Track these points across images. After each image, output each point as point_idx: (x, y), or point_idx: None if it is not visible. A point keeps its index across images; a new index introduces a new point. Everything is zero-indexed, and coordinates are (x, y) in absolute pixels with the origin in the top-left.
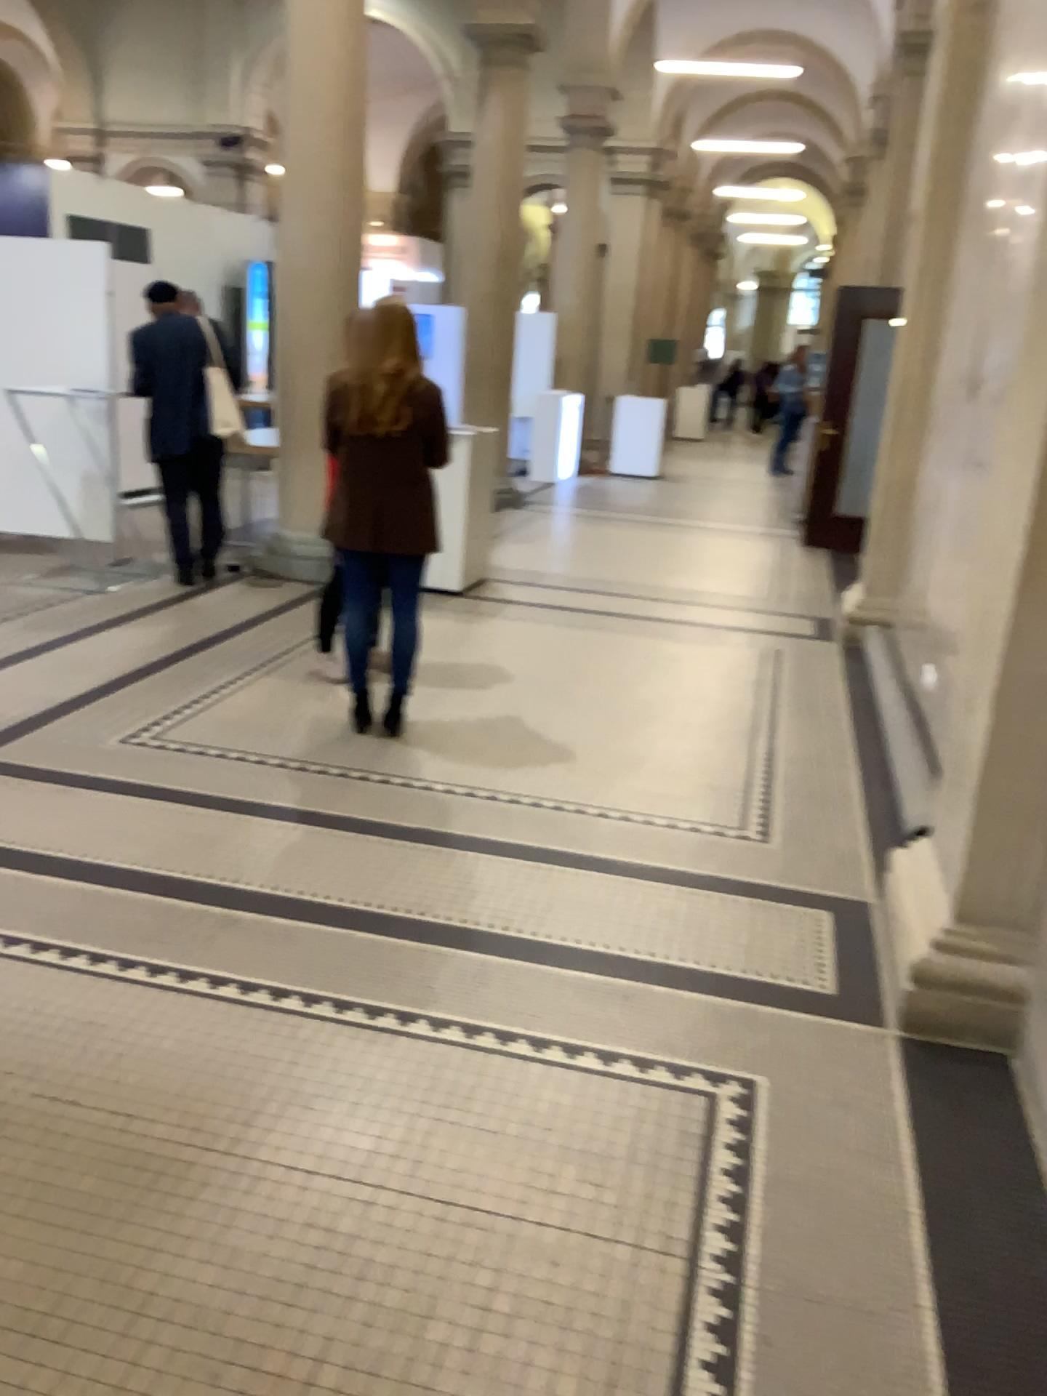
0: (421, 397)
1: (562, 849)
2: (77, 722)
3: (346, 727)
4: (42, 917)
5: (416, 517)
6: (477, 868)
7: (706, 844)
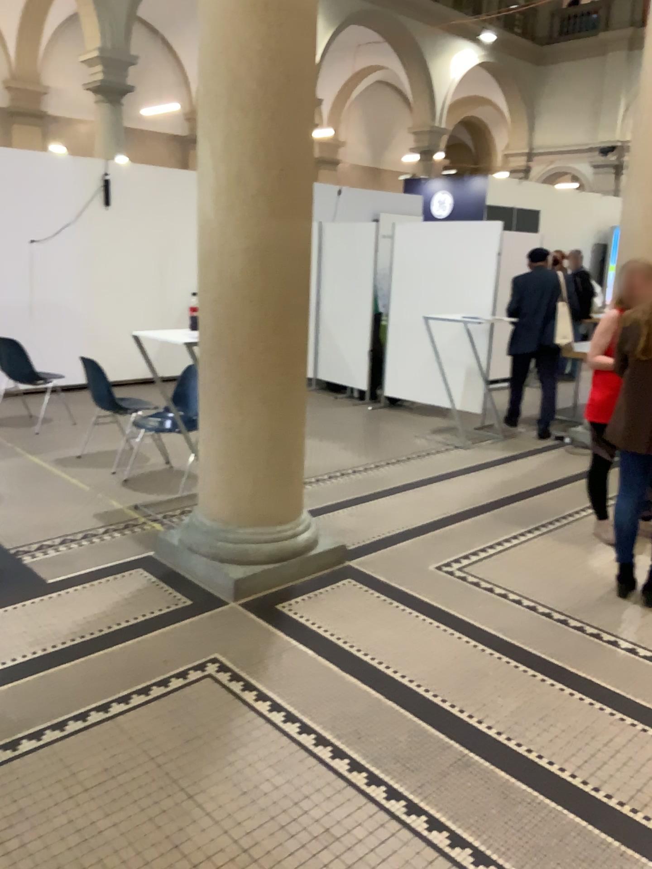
0: None
1: None
2: (412, 545)
3: (606, 588)
4: (329, 710)
5: None
6: None
7: None
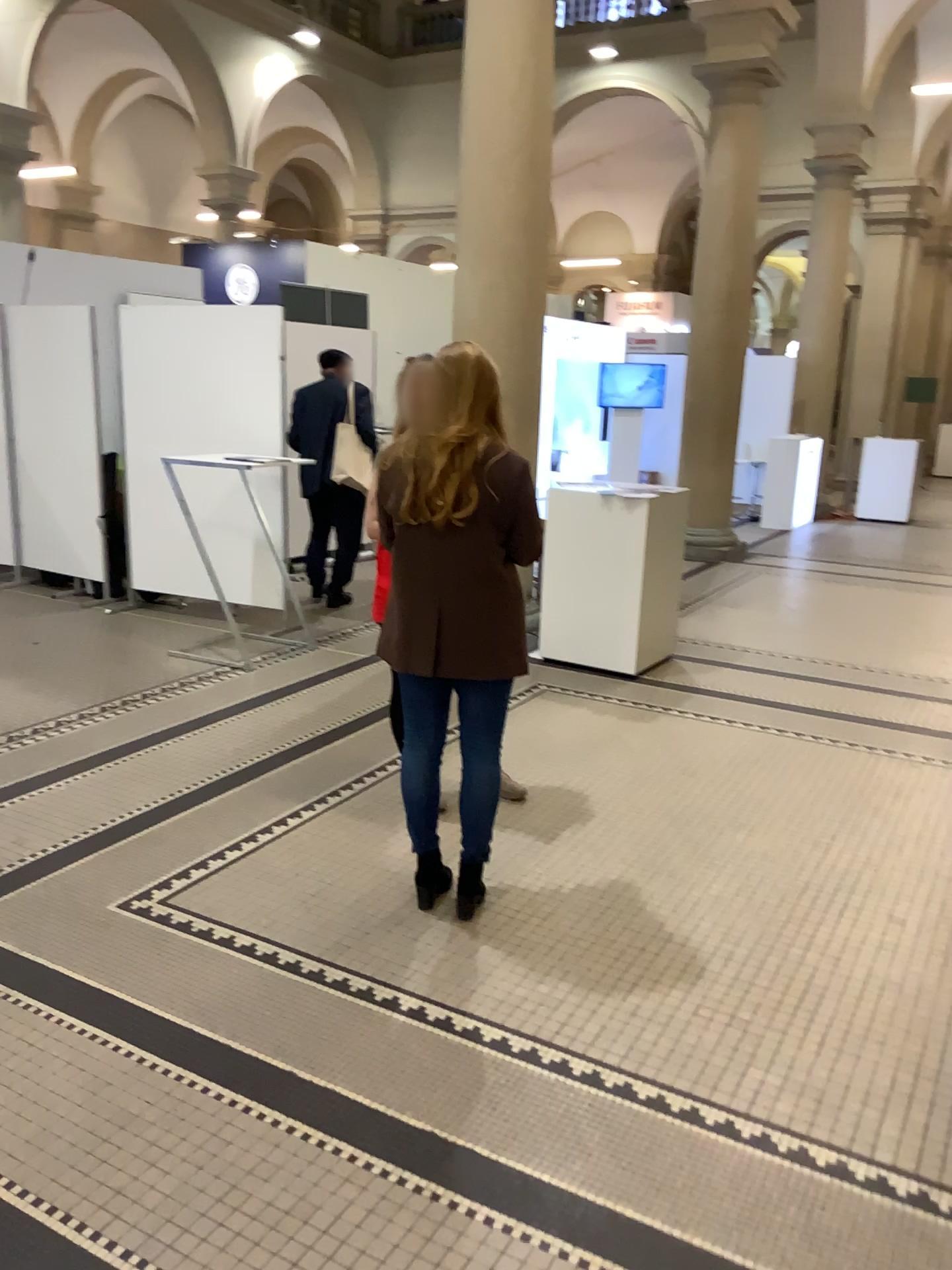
0: (501, 470)
1: (636, 1214)
2: (93, 865)
3: (407, 900)
4: None
5: (494, 631)
6: (477, 1255)
7: (894, 1238)
